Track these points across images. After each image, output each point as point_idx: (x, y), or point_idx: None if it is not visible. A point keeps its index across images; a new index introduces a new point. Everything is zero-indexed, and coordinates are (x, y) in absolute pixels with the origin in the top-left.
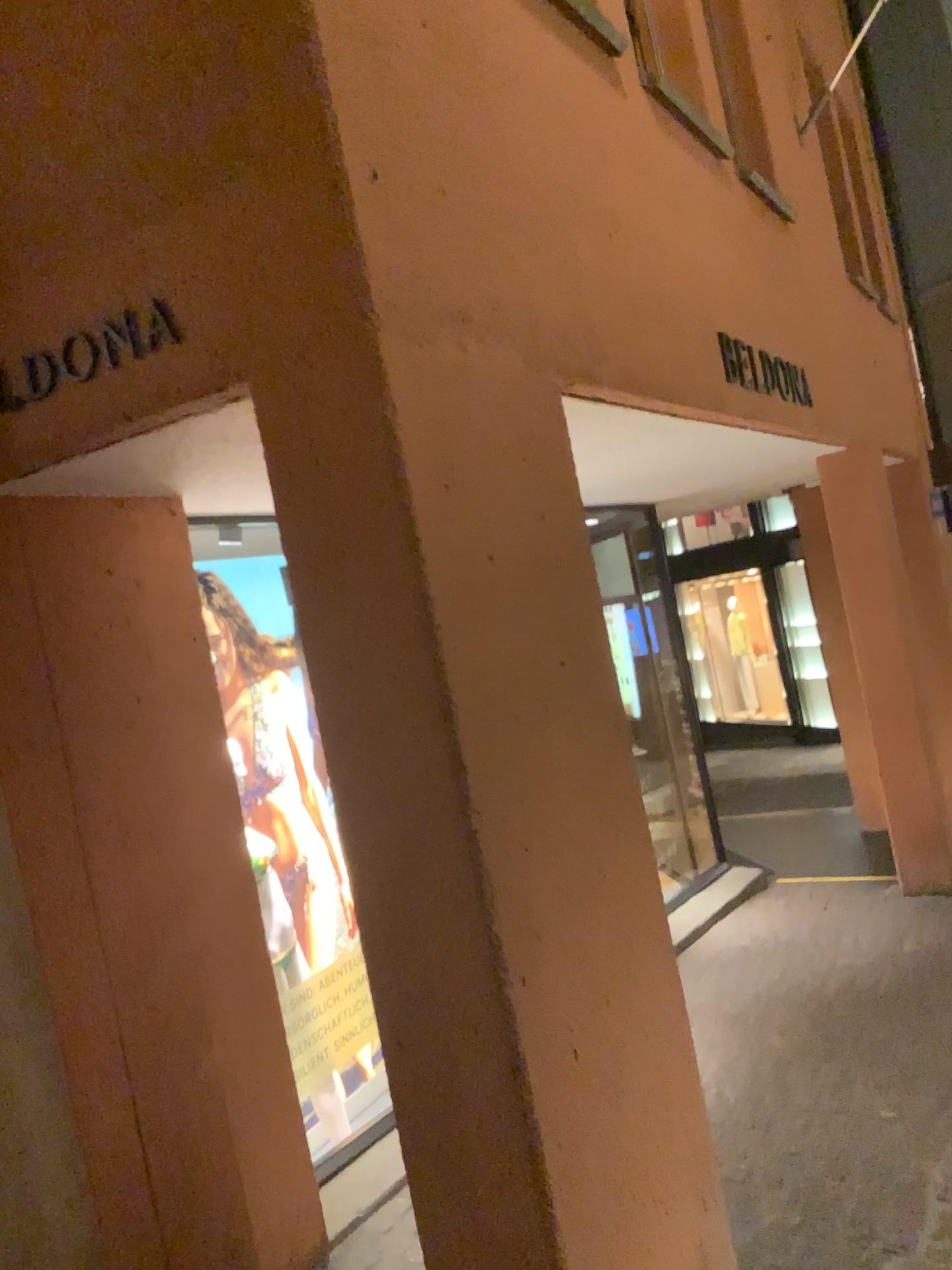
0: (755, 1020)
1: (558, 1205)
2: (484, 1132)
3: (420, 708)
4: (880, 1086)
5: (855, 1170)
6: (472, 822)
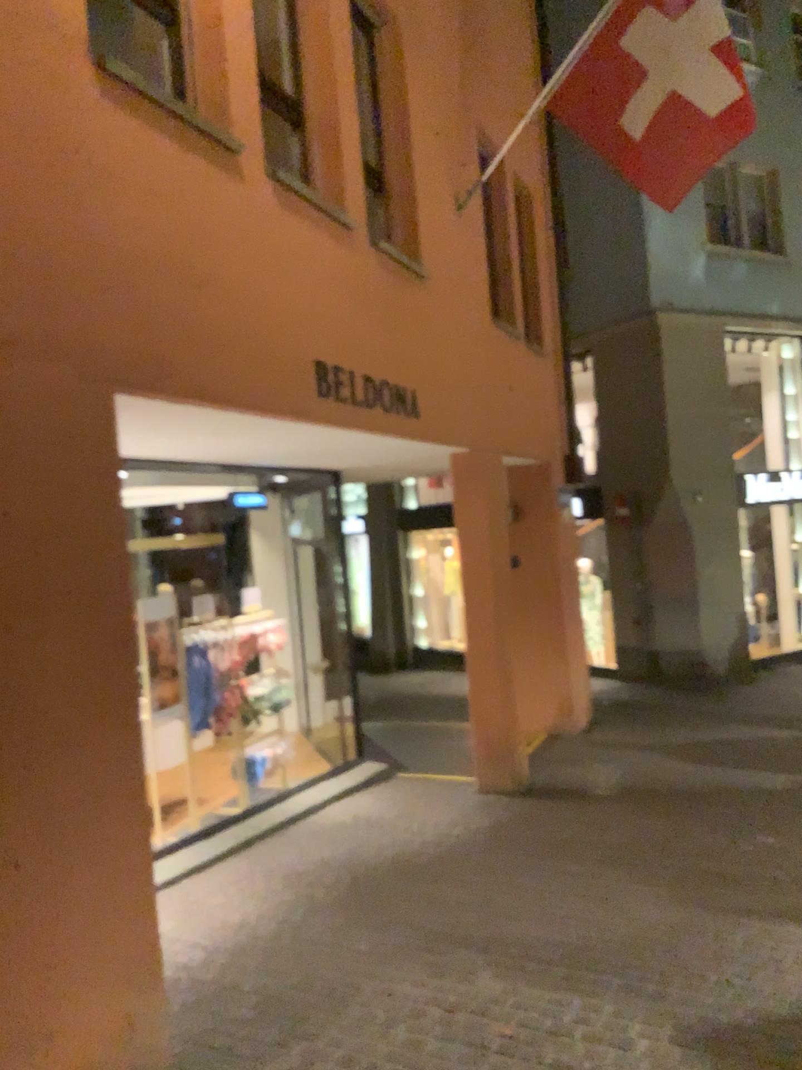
0: (309, 875)
1: None
2: None
3: None
4: (369, 925)
5: (315, 980)
6: None
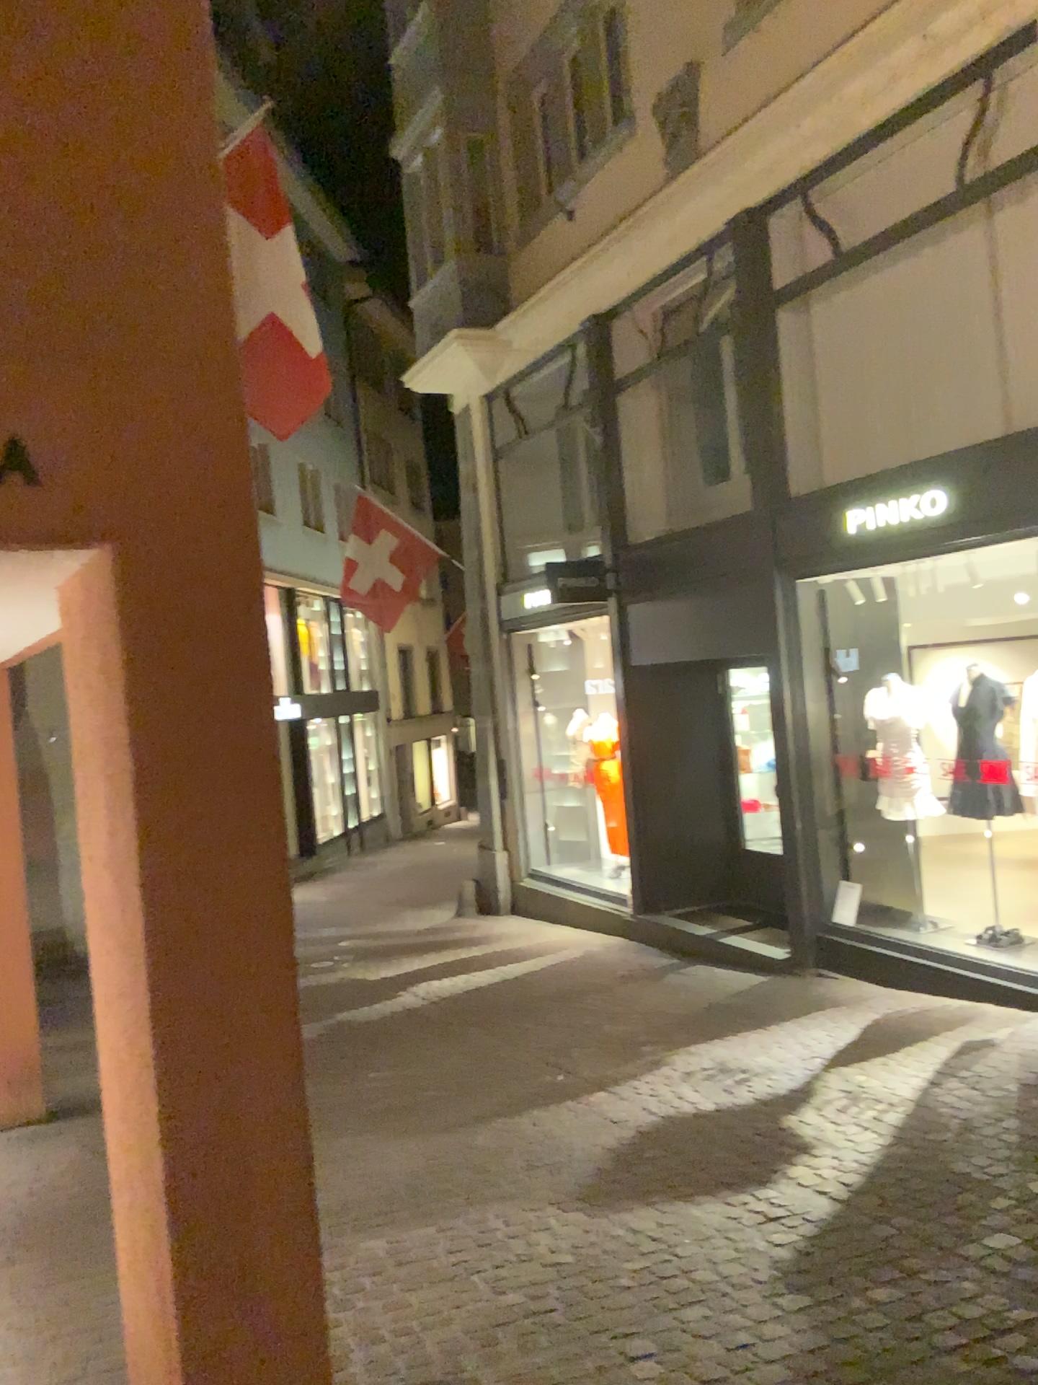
0: None
1: (318, 1277)
2: (276, 1228)
3: (262, 853)
4: None
5: None
6: (290, 950)
